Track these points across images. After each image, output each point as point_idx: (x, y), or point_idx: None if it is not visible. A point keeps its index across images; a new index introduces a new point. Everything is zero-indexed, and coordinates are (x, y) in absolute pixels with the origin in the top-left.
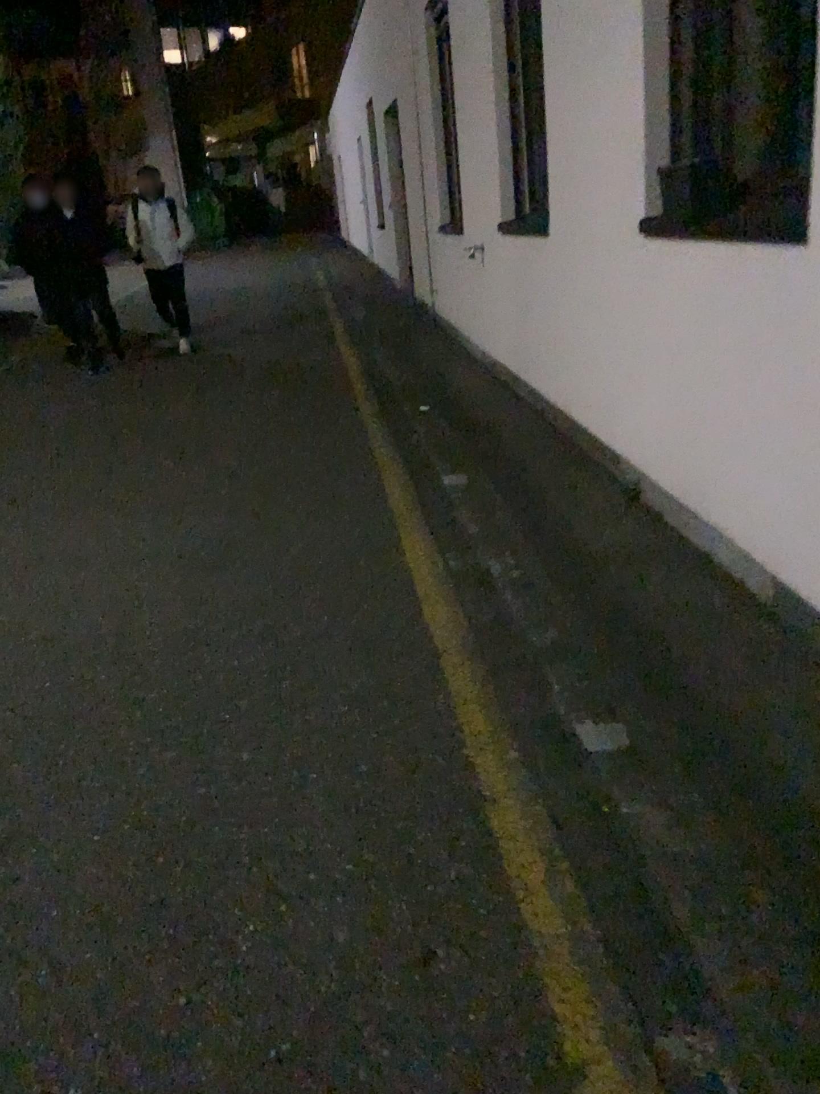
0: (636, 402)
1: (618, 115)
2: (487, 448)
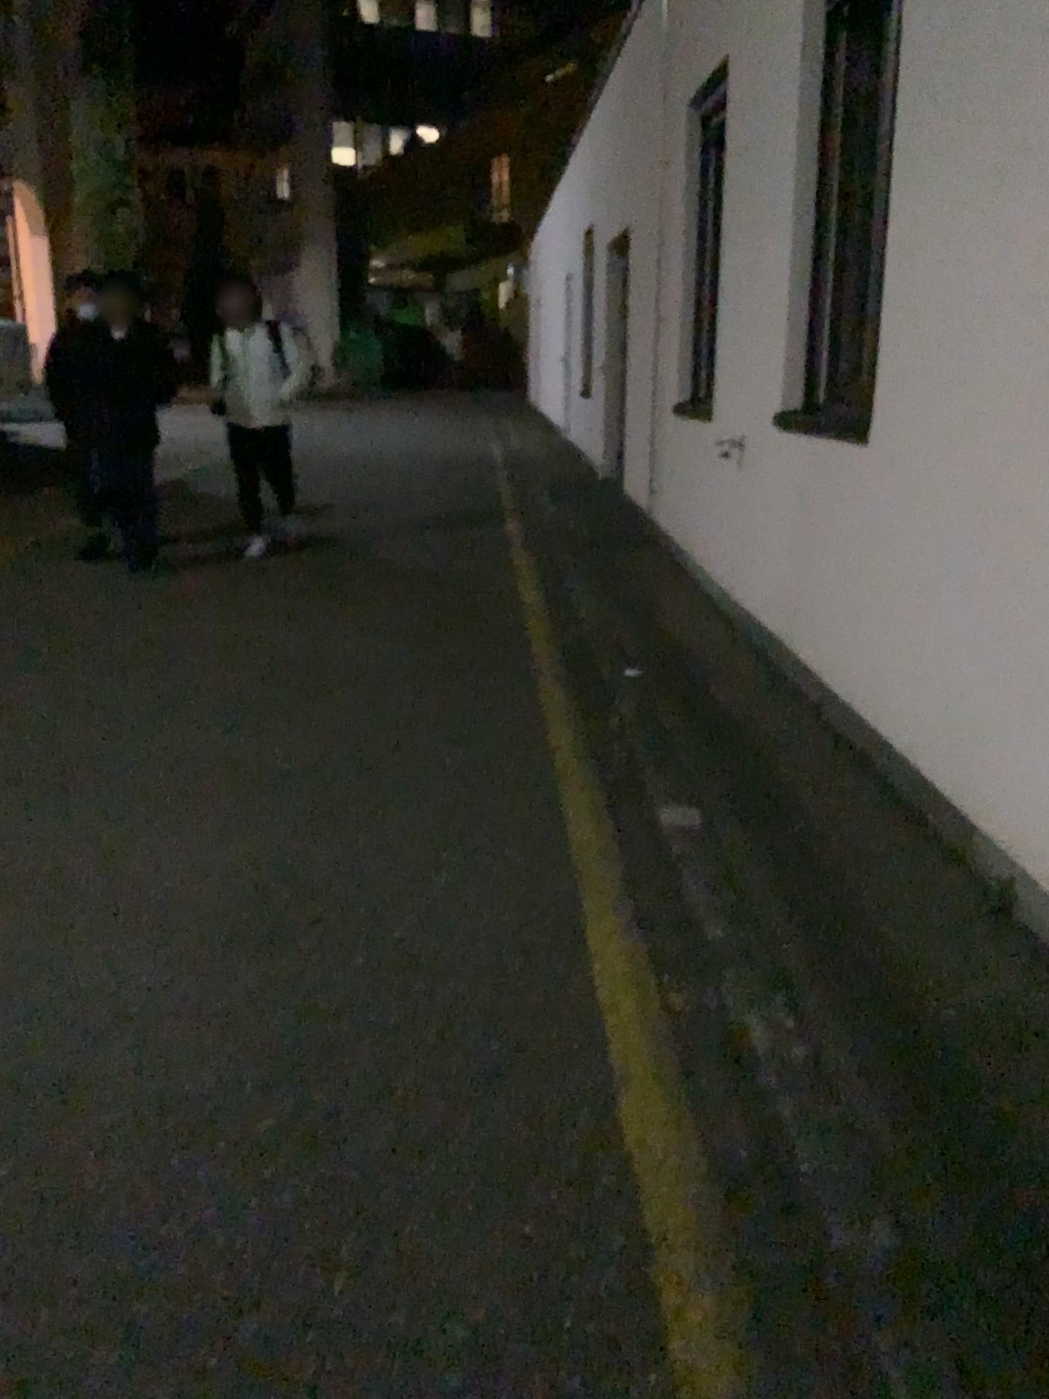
0: (1020, 745)
1: (1039, 256)
2: (734, 766)
